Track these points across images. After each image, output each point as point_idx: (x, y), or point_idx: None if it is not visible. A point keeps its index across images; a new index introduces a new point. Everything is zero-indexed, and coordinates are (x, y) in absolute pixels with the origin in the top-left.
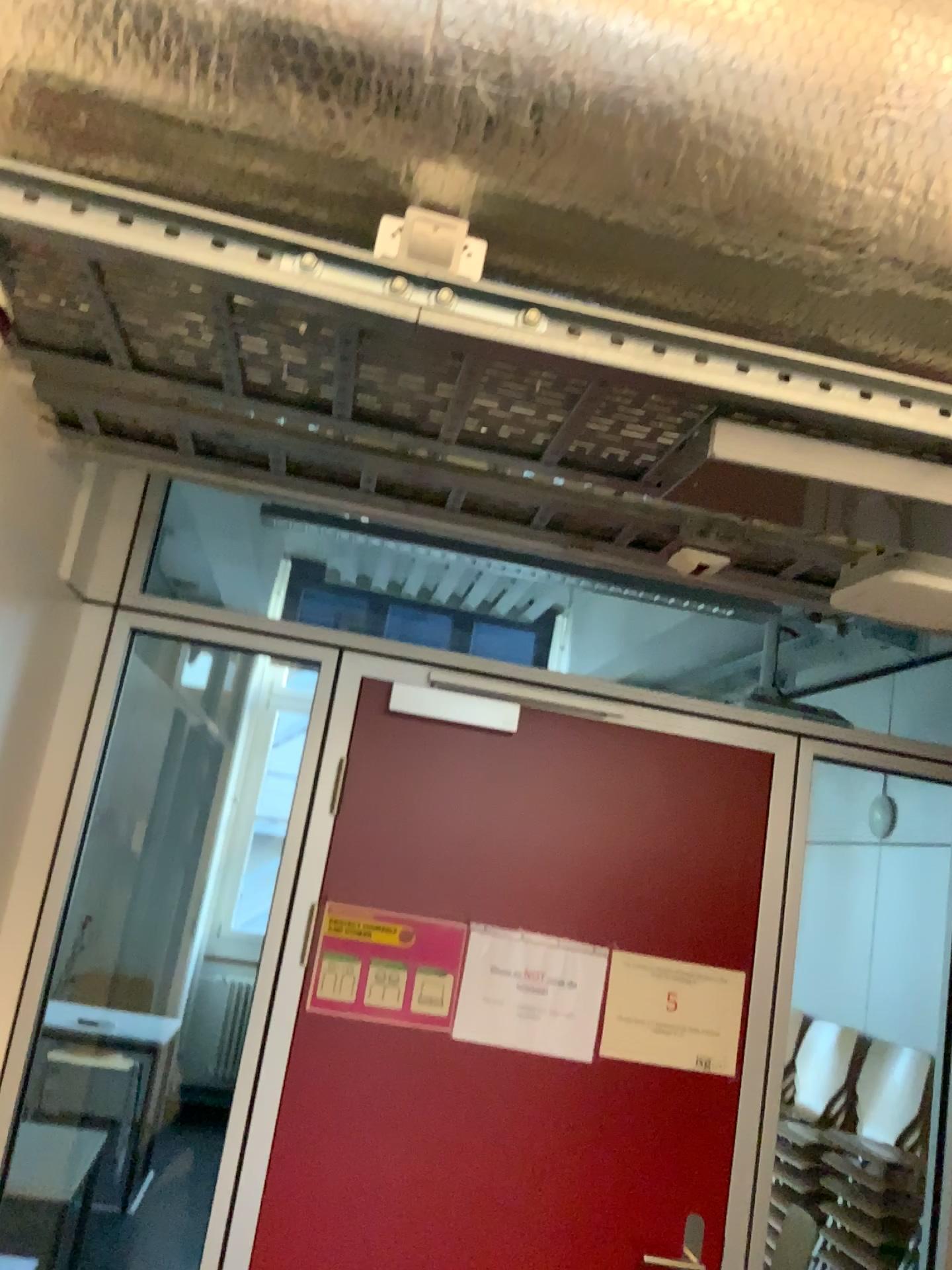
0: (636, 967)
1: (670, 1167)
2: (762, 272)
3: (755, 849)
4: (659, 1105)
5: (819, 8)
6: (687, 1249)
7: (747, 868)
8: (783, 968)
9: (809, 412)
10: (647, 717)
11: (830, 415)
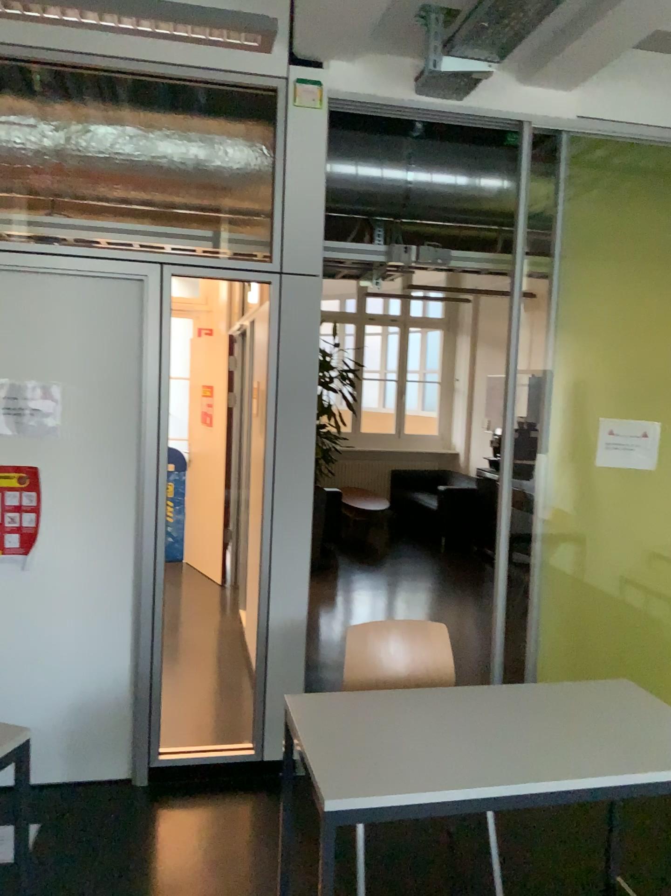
0: None
1: None
2: None
3: None
4: None
5: None
6: None
7: None
8: None
9: None
10: None
11: None
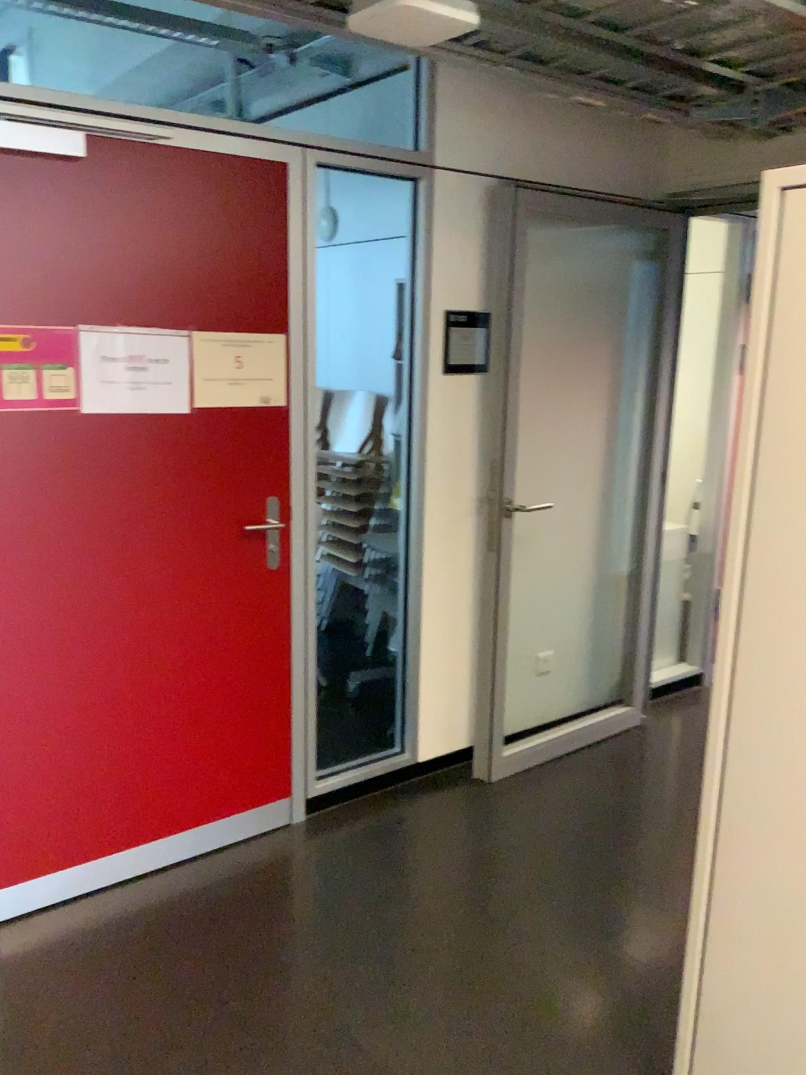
0: (208, 340)
1: (249, 469)
2: None
3: (281, 241)
4: (237, 432)
5: None
6: (267, 516)
7: (277, 256)
8: (307, 326)
9: None
10: (188, 138)
11: None
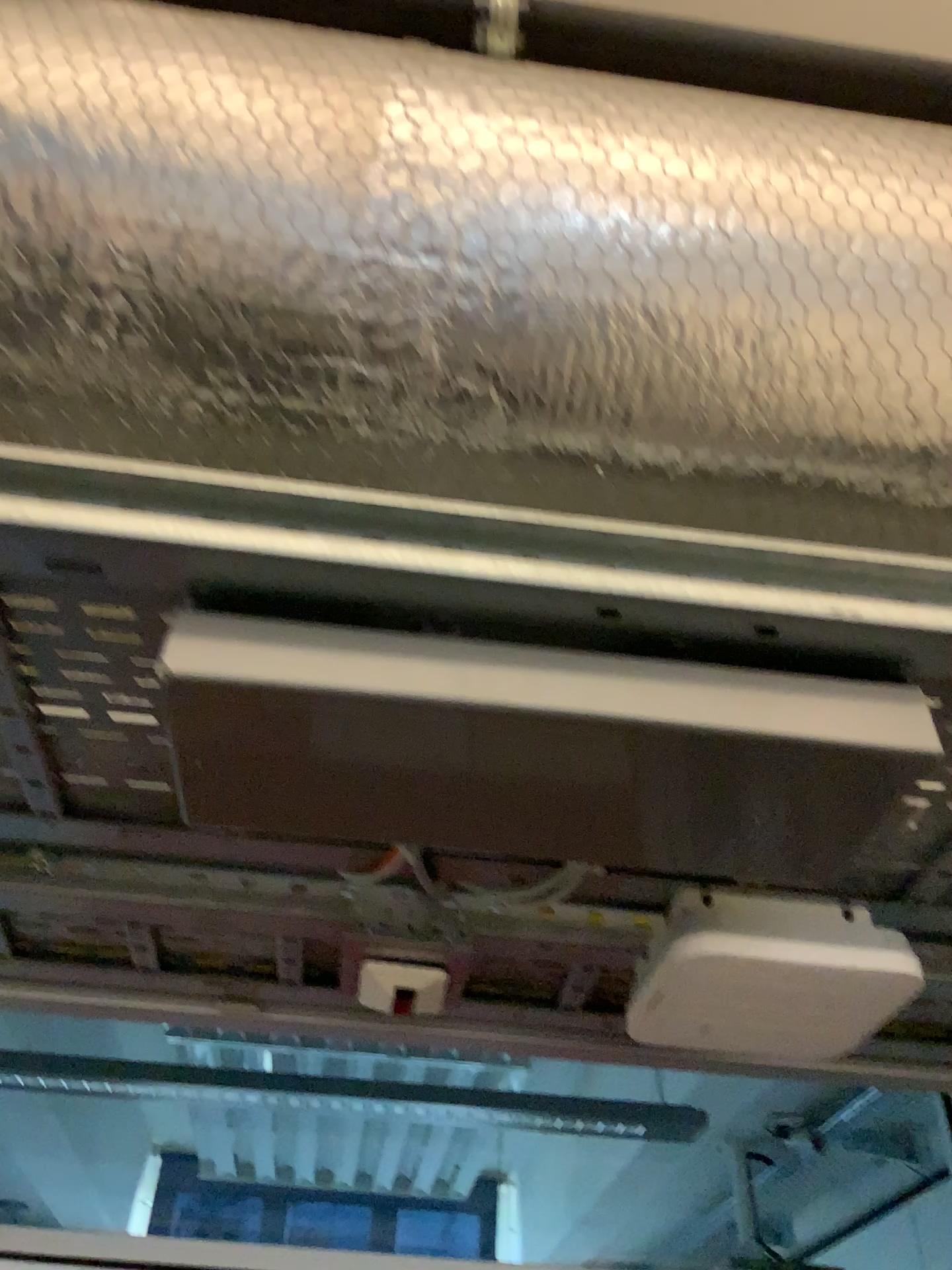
0: None
1: None
2: (277, 415)
3: None
4: None
5: (285, 60)
6: None
7: None
8: None
9: (350, 585)
10: None
11: (387, 583)
